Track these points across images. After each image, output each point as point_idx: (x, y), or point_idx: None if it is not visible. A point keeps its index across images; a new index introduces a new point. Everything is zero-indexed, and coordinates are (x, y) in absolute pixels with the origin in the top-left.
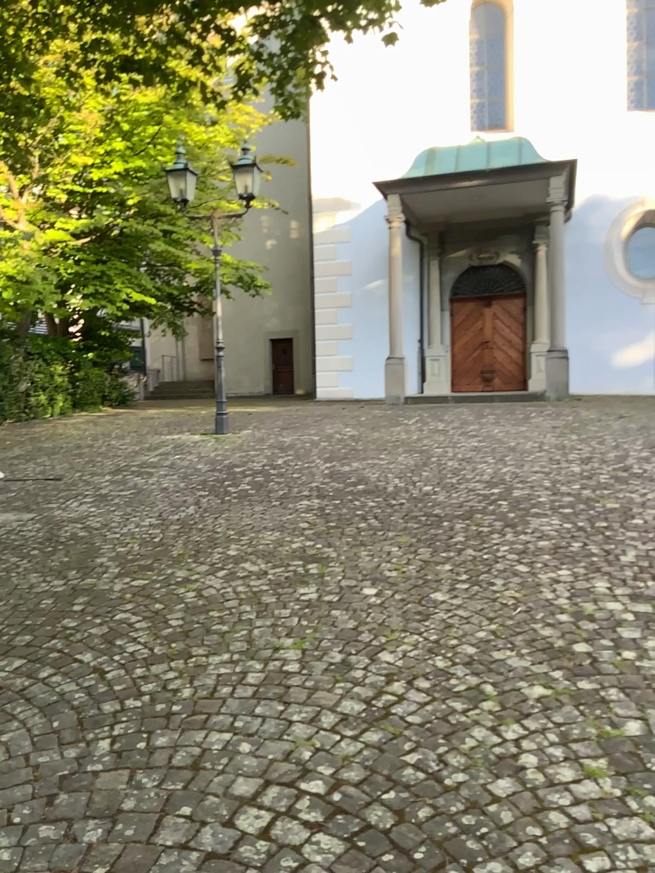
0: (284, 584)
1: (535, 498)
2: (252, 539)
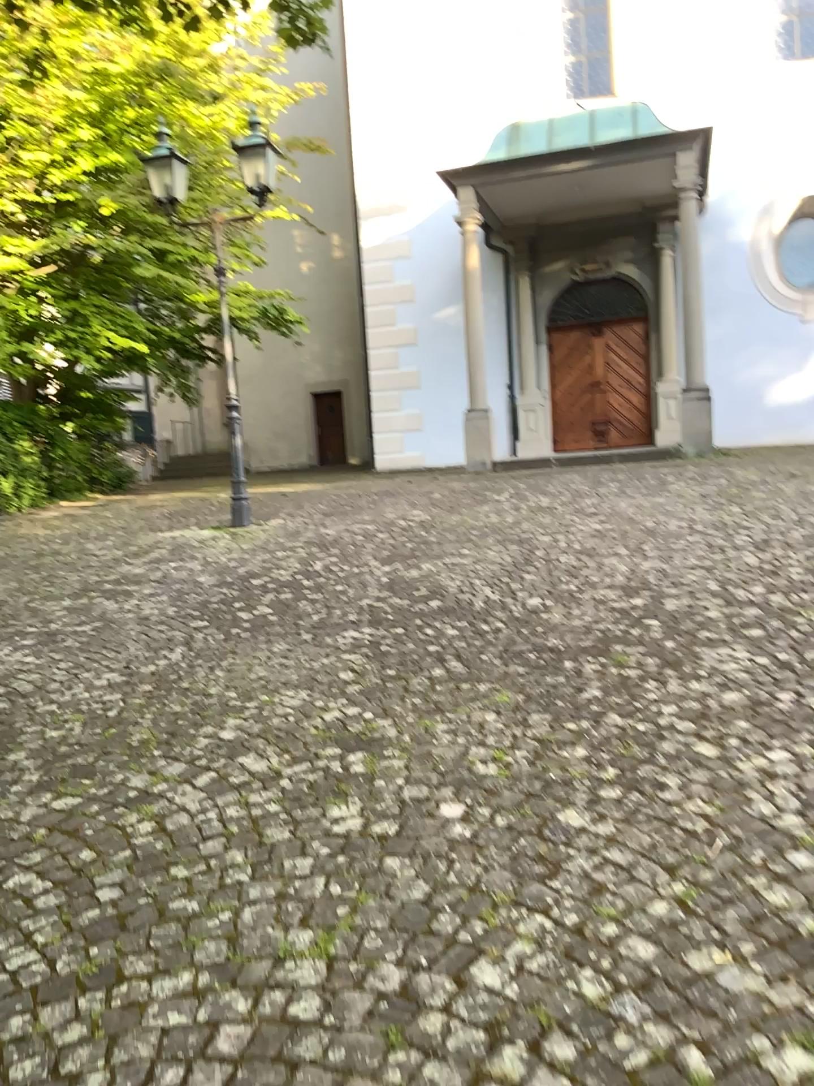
0: (304, 805)
1: (705, 616)
2: (262, 710)
